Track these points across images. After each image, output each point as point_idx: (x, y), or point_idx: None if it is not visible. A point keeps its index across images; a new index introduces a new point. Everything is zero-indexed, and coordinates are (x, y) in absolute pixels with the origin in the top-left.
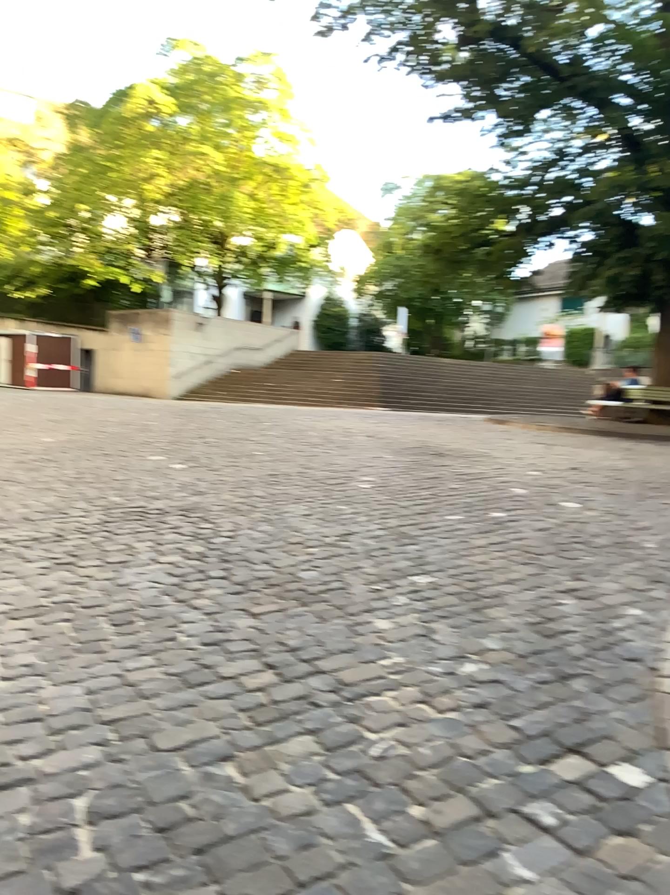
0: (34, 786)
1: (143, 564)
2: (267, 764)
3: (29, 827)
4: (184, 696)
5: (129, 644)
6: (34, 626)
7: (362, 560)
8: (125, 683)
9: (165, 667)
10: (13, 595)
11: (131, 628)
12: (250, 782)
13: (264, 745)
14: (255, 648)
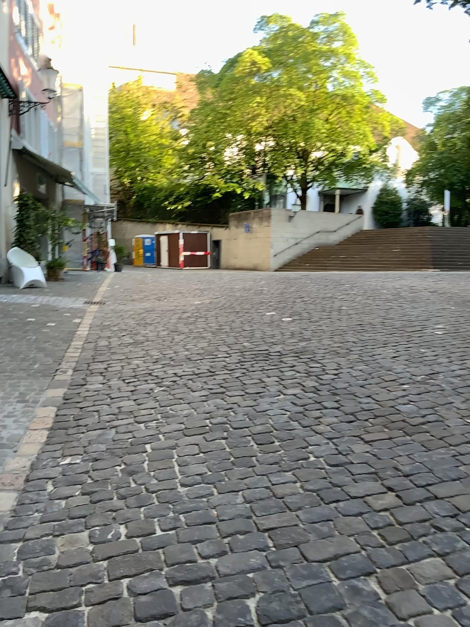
0: (216, 586)
1: (274, 395)
2: (407, 585)
3: (216, 625)
4: (323, 511)
5: (273, 461)
6: (202, 443)
7: (450, 395)
8: (274, 496)
9: (304, 483)
10: (185, 418)
11: (273, 448)
12: (394, 602)
13: (401, 566)
14: (374, 471)
